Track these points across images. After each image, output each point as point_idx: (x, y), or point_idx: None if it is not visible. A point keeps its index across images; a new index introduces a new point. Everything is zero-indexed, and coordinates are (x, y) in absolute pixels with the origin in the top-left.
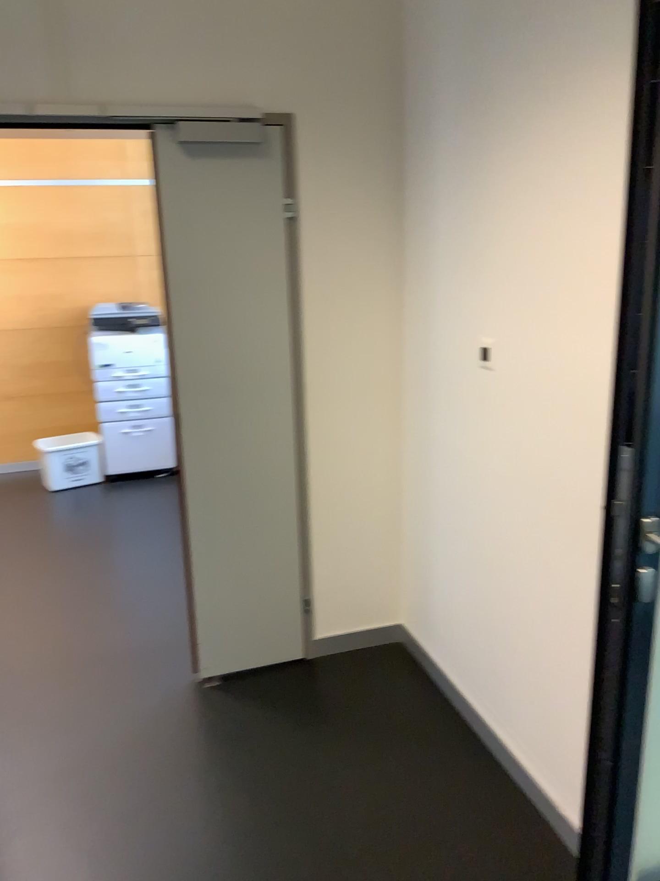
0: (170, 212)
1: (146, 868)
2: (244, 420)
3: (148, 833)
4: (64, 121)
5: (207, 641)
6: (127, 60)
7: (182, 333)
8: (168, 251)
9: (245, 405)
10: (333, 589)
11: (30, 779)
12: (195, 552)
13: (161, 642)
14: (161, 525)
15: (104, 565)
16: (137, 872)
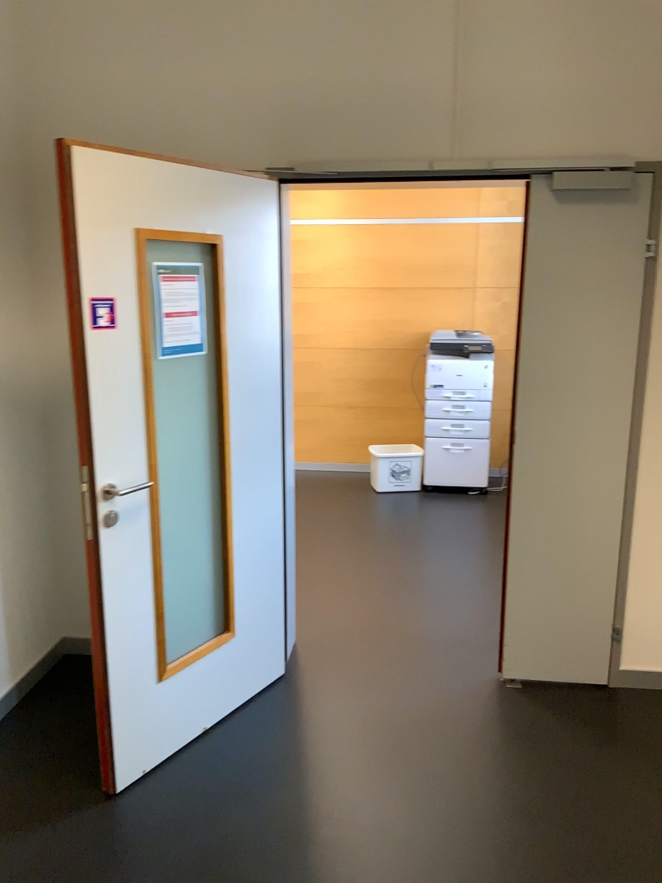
0: (532, 251)
1: (441, 816)
2: (573, 445)
3: (444, 790)
4: (452, 173)
5: (510, 644)
6: (513, 120)
7: (527, 359)
8: (525, 285)
9: (577, 431)
10: (641, 624)
11: (350, 719)
12: (510, 559)
13: (464, 638)
14: (469, 538)
15: (416, 563)
16: (433, 817)
